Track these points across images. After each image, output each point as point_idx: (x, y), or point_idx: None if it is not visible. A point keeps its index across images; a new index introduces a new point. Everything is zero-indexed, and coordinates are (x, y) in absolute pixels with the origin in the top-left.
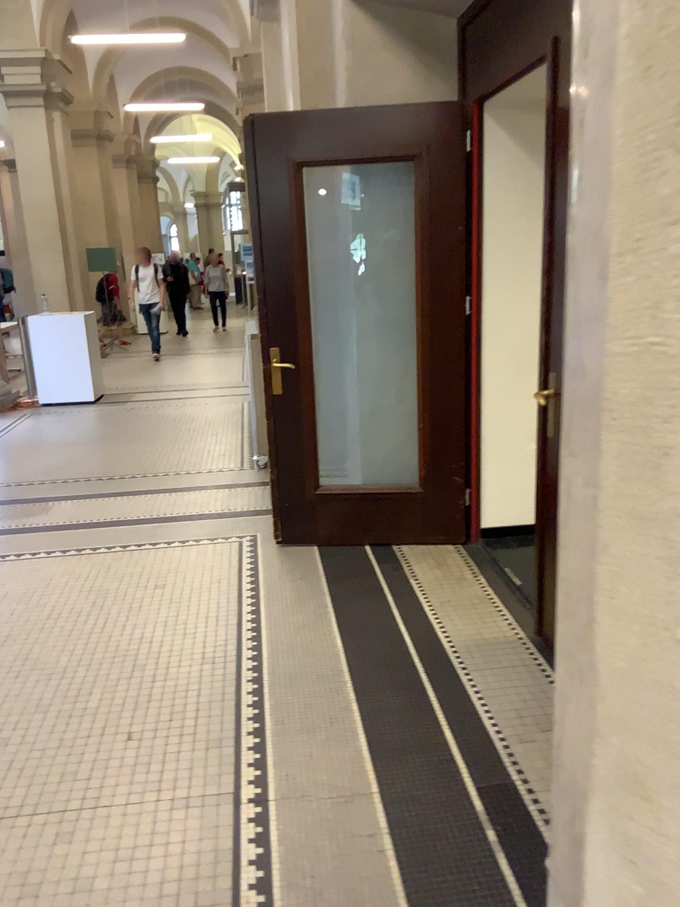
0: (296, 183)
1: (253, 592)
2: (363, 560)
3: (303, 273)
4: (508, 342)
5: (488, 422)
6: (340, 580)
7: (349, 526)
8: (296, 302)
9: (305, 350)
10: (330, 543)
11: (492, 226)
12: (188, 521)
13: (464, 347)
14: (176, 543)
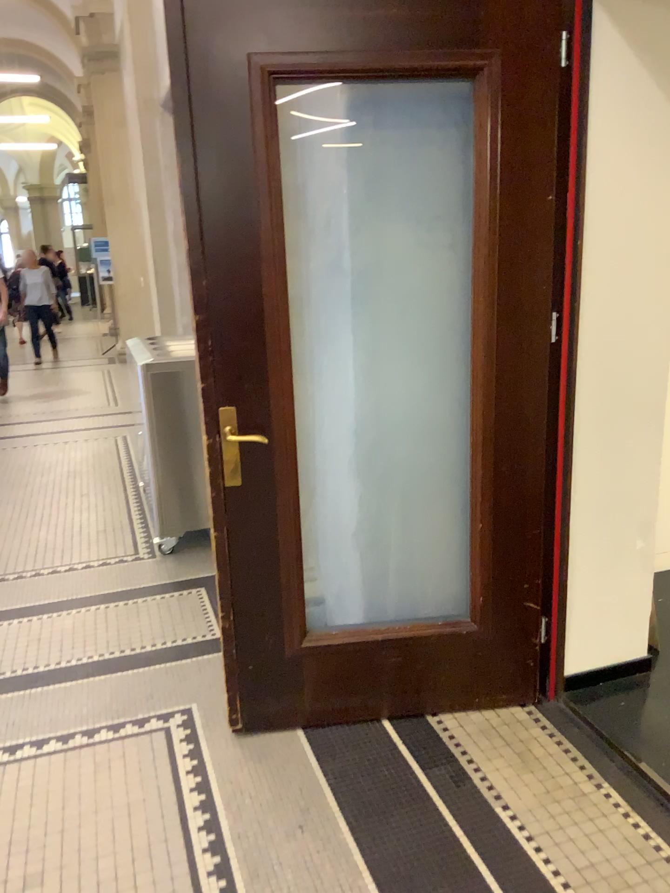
0: (270, 110)
1: (223, 881)
2: (395, 761)
3: (284, 276)
4: (612, 388)
5: (579, 514)
6: (374, 821)
7: (358, 694)
8: (272, 326)
9: (286, 410)
10: (327, 726)
11: (600, 196)
12: (70, 683)
13: (551, 398)
14: (53, 743)
